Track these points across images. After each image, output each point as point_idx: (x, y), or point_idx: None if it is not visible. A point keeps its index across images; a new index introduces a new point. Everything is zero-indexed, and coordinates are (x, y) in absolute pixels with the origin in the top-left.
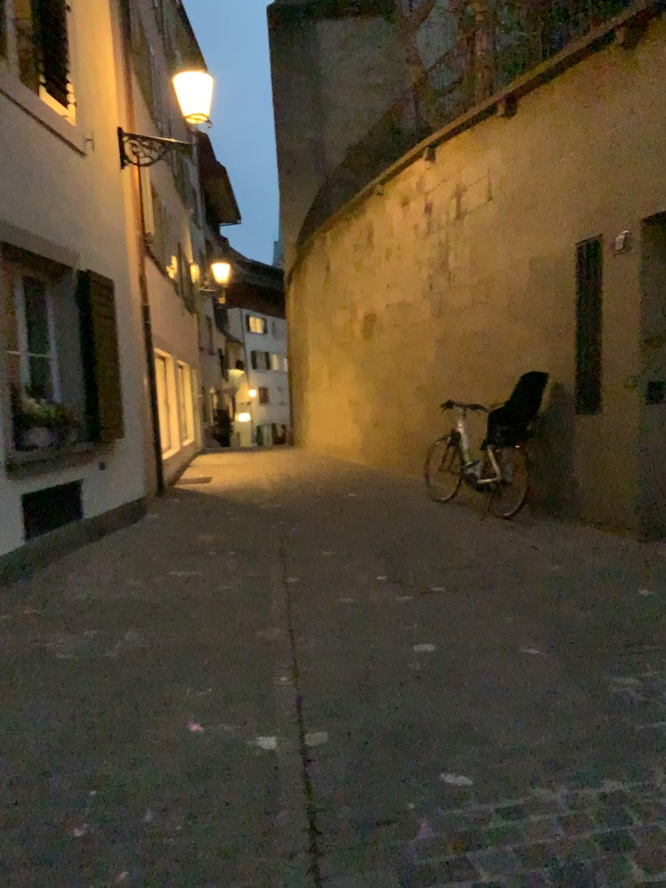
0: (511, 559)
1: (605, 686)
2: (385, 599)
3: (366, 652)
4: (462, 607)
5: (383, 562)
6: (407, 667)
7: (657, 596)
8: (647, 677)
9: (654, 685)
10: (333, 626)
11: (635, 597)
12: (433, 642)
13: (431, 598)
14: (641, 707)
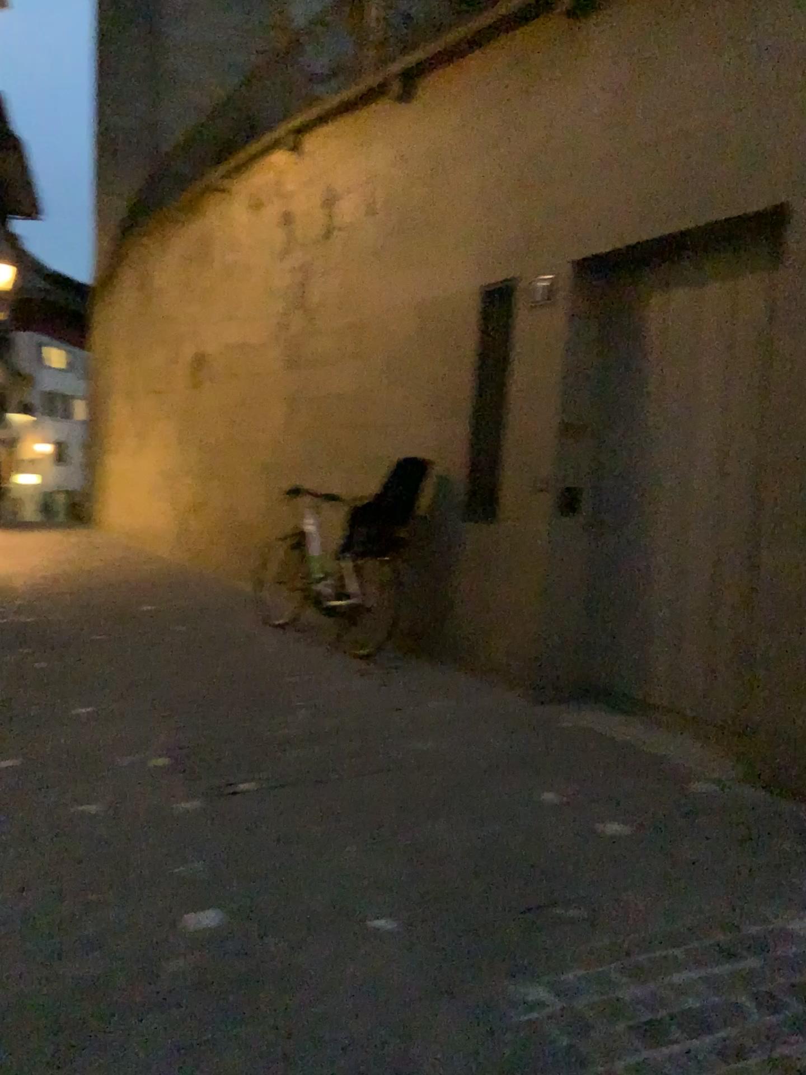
0: (360, 730)
1: (501, 1017)
2: (154, 807)
3: (94, 930)
4: (277, 828)
5: (164, 731)
6: (160, 972)
7: (565, 806)
8: (565, 989)
9: (578, 1009)
10: (49, 867)
11: (535, 808)
12: (217, 907)
13: (230, 805)
14: (560, 1066)
